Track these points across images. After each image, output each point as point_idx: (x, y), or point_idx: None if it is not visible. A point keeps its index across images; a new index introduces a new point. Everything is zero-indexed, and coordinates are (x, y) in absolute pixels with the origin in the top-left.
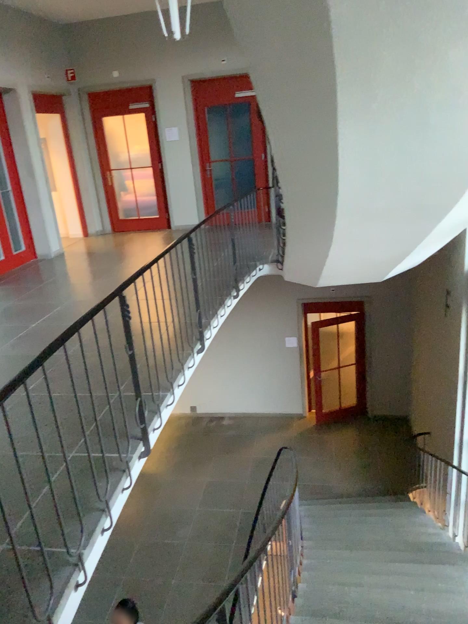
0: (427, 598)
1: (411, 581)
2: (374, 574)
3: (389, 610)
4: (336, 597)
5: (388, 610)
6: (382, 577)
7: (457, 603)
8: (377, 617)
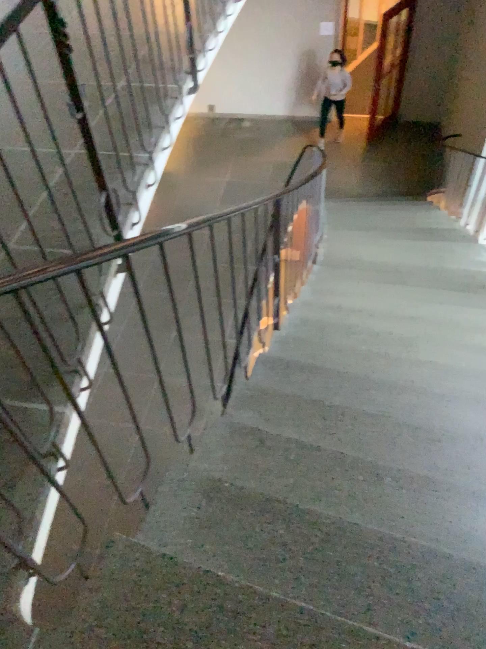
0: (432, 261)
1: (420, 251)
2: (388, 244)
3: (398, 267)
4: (353, 256)
5: (397, 267)
6: (394, 247)
7: (458, 266)
8: (388, 270)
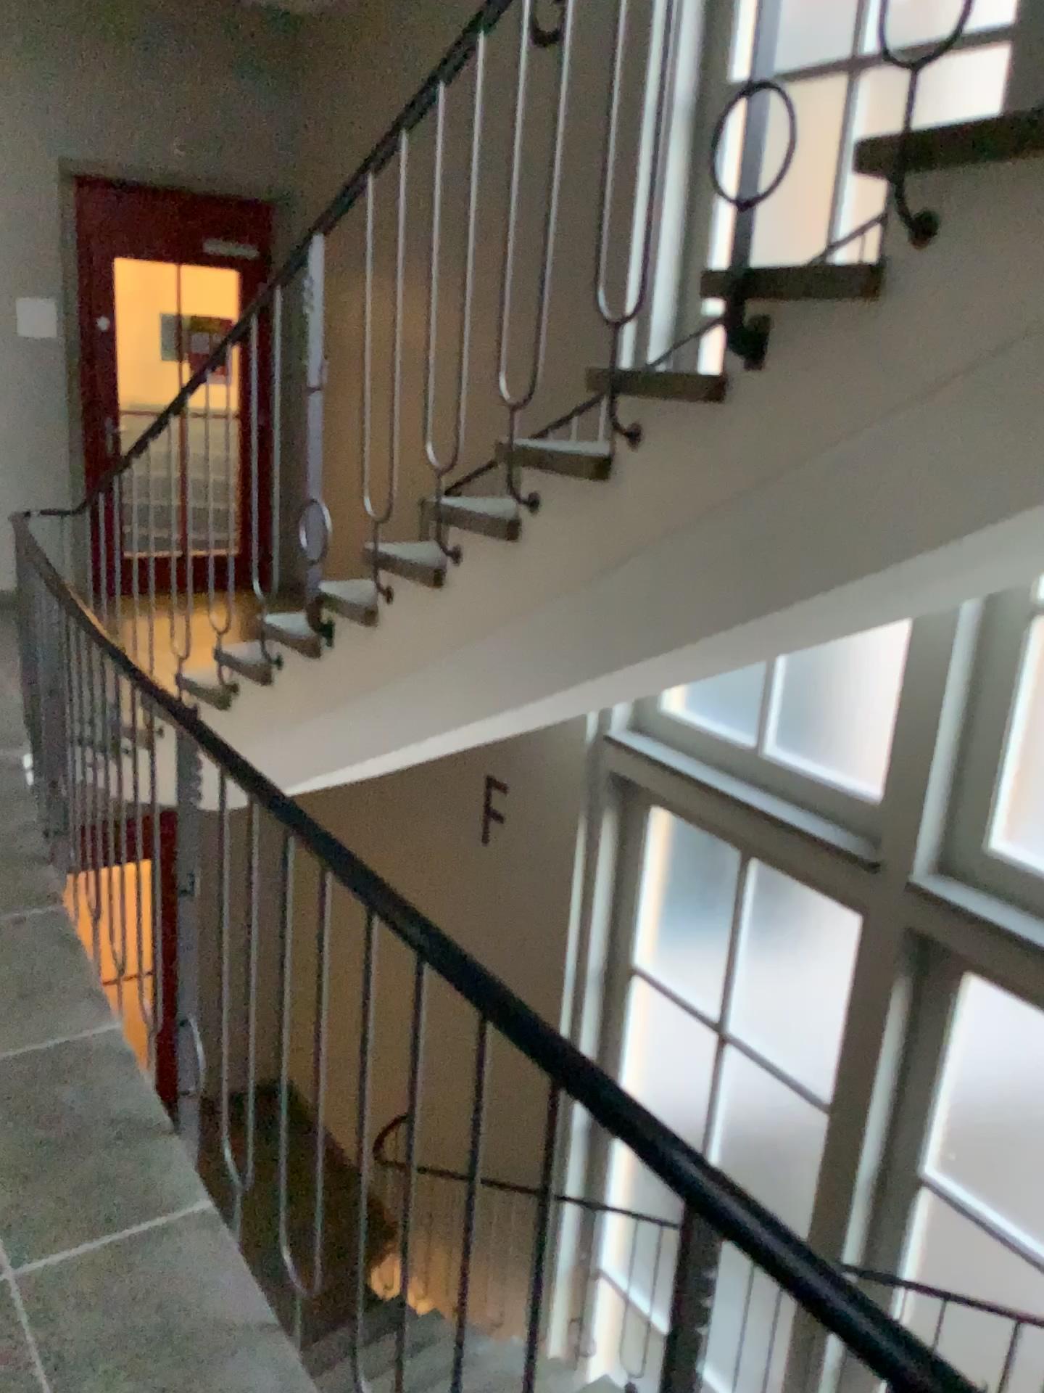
0: None
1: None
2: None
3: None
4: None
5: None
6: None
7: None
8: None
